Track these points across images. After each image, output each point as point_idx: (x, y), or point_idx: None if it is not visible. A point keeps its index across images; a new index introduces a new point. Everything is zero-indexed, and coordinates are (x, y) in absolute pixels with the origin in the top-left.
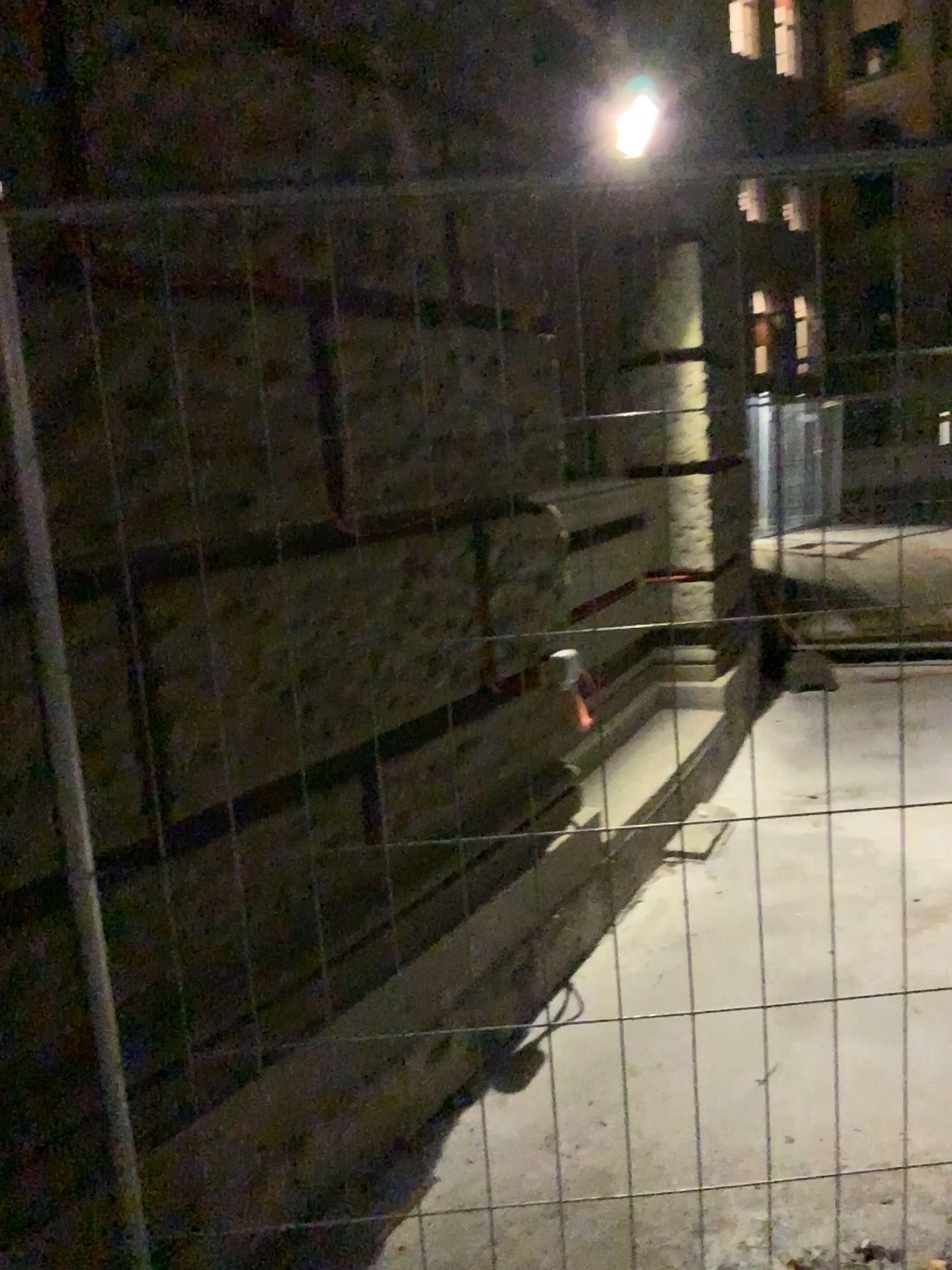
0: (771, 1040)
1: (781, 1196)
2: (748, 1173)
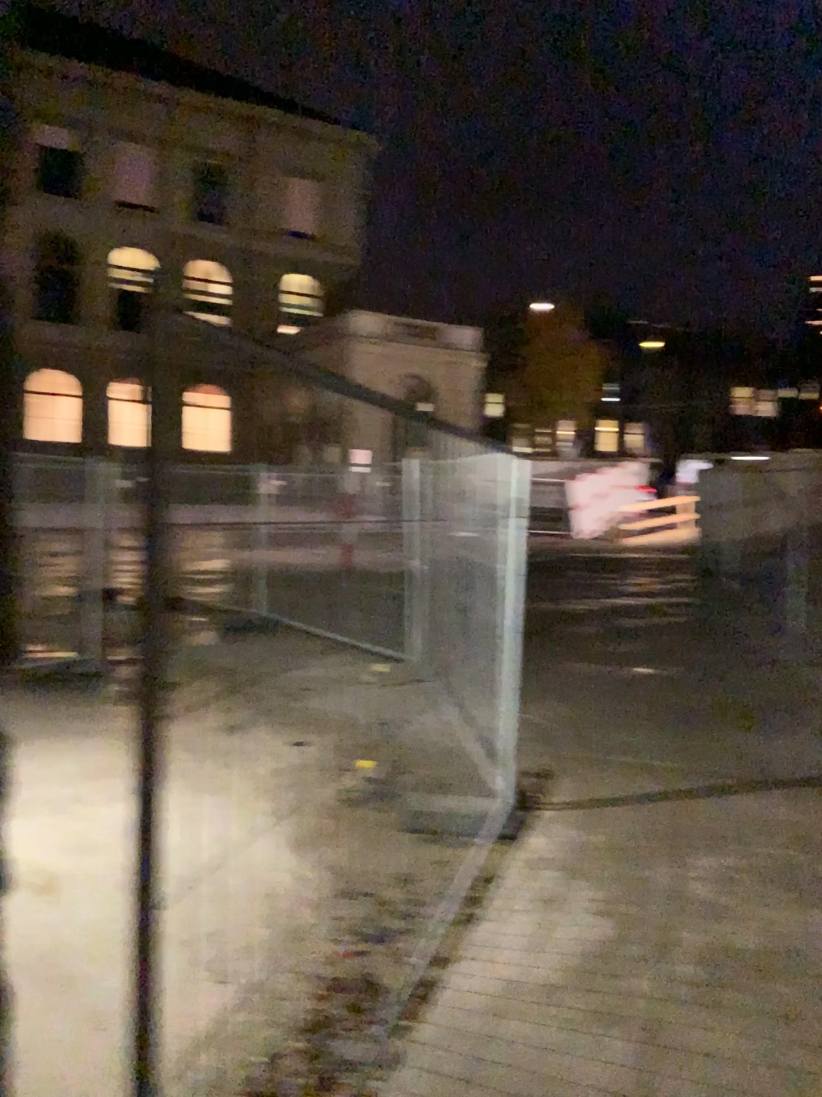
0: (72, 984)
1: (207, 1043)
2: (176, 1046)
